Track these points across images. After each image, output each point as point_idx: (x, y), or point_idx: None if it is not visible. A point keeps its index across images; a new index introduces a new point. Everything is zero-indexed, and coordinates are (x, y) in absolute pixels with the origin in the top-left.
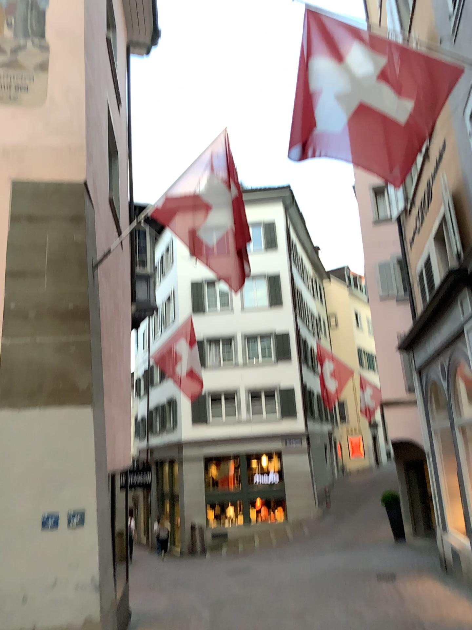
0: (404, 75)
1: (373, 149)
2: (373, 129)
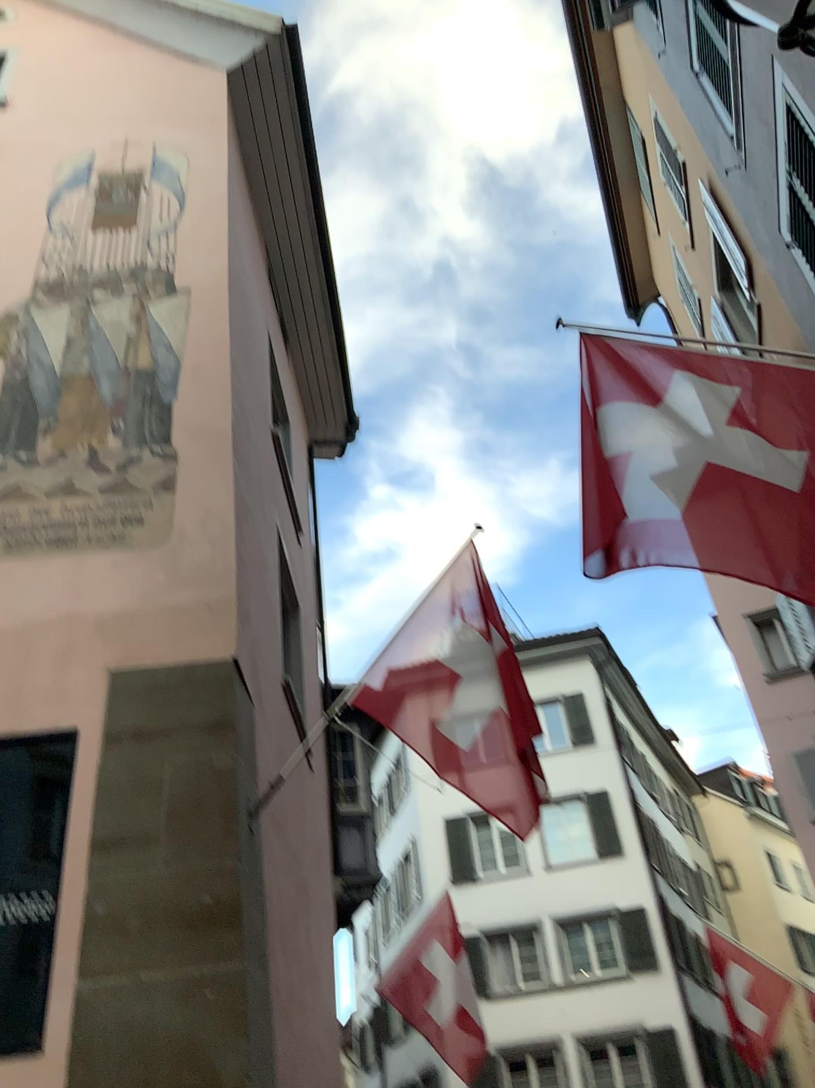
0: (777, 407)
1: (750, 536)
2: (740, 502)
